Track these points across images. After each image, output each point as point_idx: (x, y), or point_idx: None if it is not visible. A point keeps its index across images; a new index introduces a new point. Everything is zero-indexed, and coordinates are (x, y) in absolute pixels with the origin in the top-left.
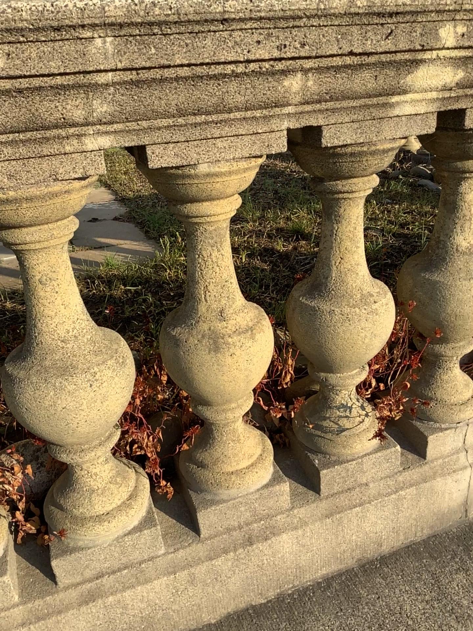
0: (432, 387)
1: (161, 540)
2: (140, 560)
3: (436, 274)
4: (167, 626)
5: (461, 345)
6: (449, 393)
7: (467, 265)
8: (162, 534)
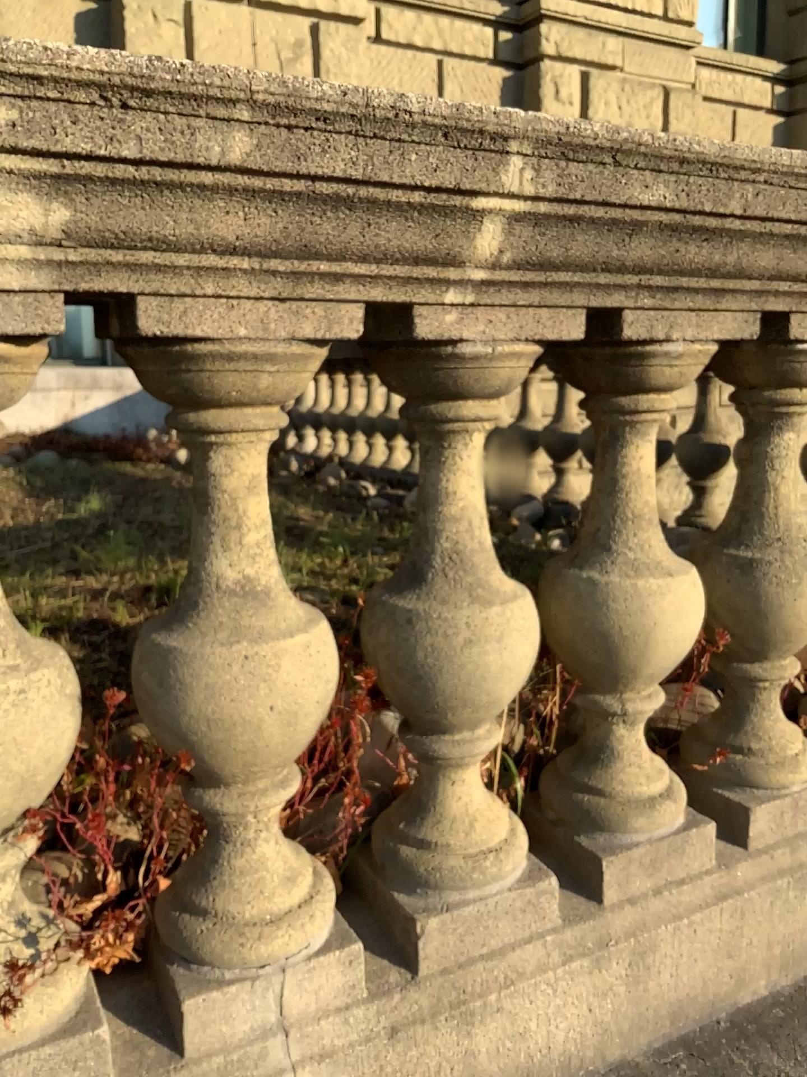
0: (215, 885)
1: None
2: None
3: (177, 634)
4: None
5: (259, 788)
6: (248, 898)
7: (237, 616)
8: None
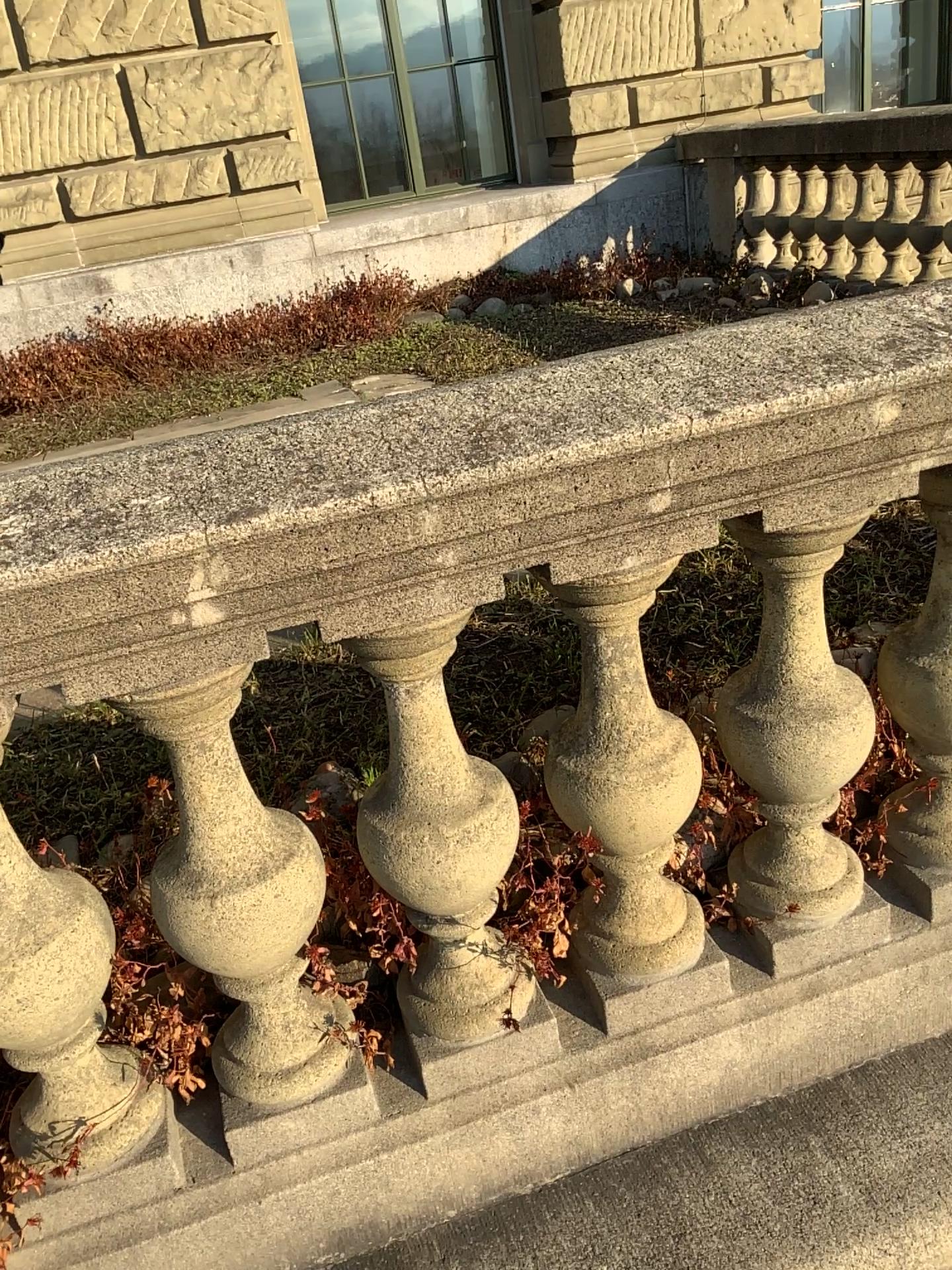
0: None
1: (885, 924)
2: (864, 947)
3: None
4: (889, 1035)
5: None
6: None
7: None
8: (884, 917)
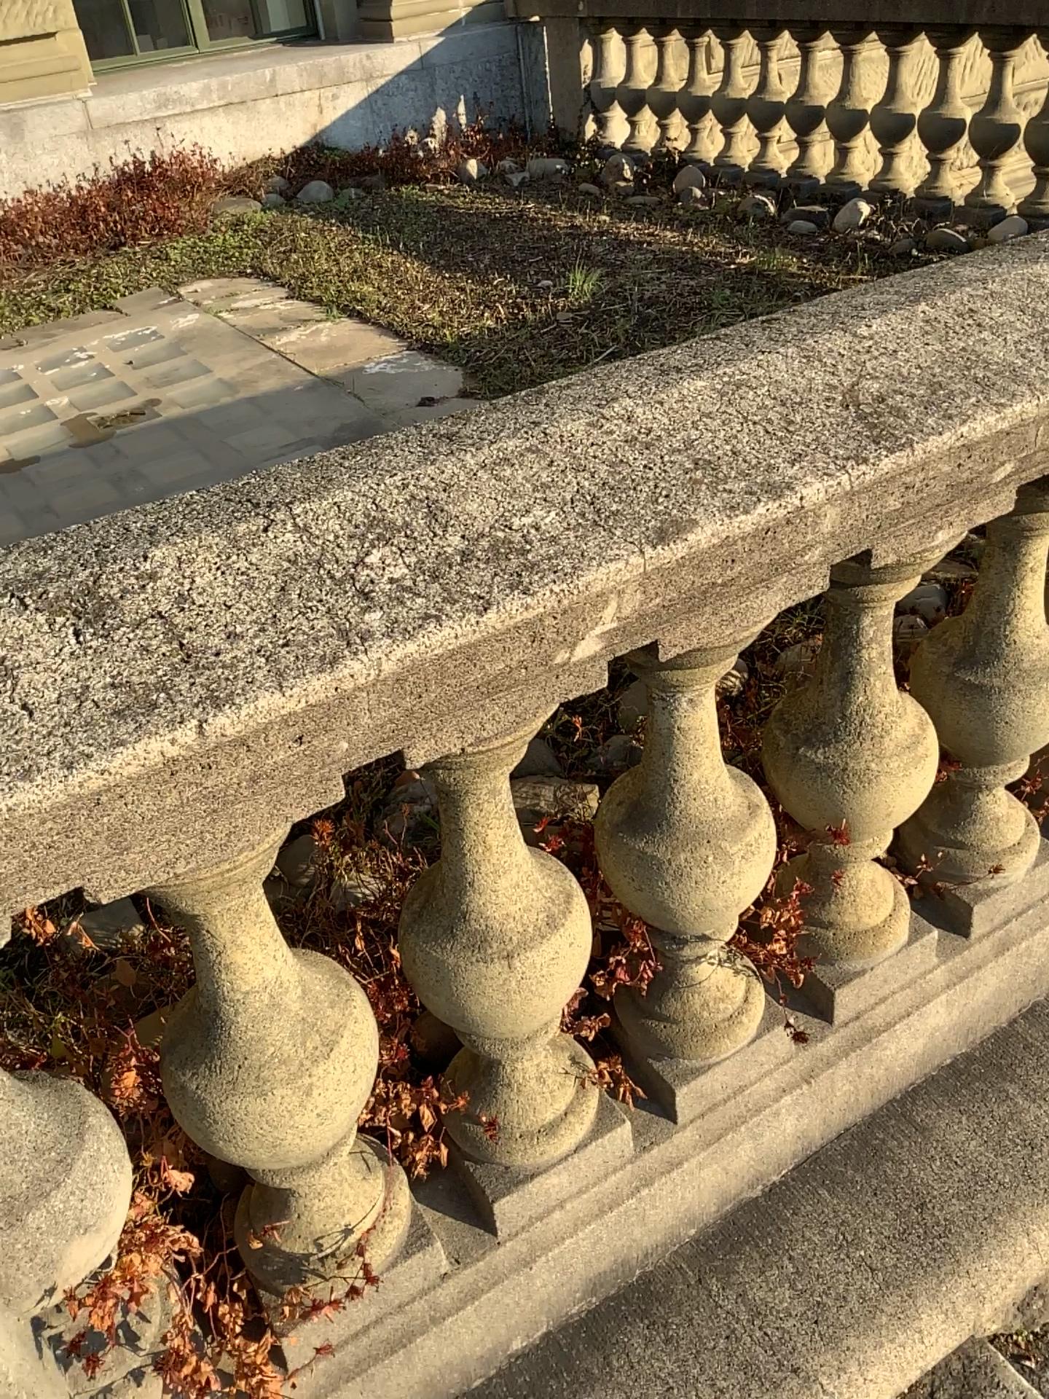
0: None
1: None
2: None
3: None
4: None
5: None
6: None
7: None
8: None
